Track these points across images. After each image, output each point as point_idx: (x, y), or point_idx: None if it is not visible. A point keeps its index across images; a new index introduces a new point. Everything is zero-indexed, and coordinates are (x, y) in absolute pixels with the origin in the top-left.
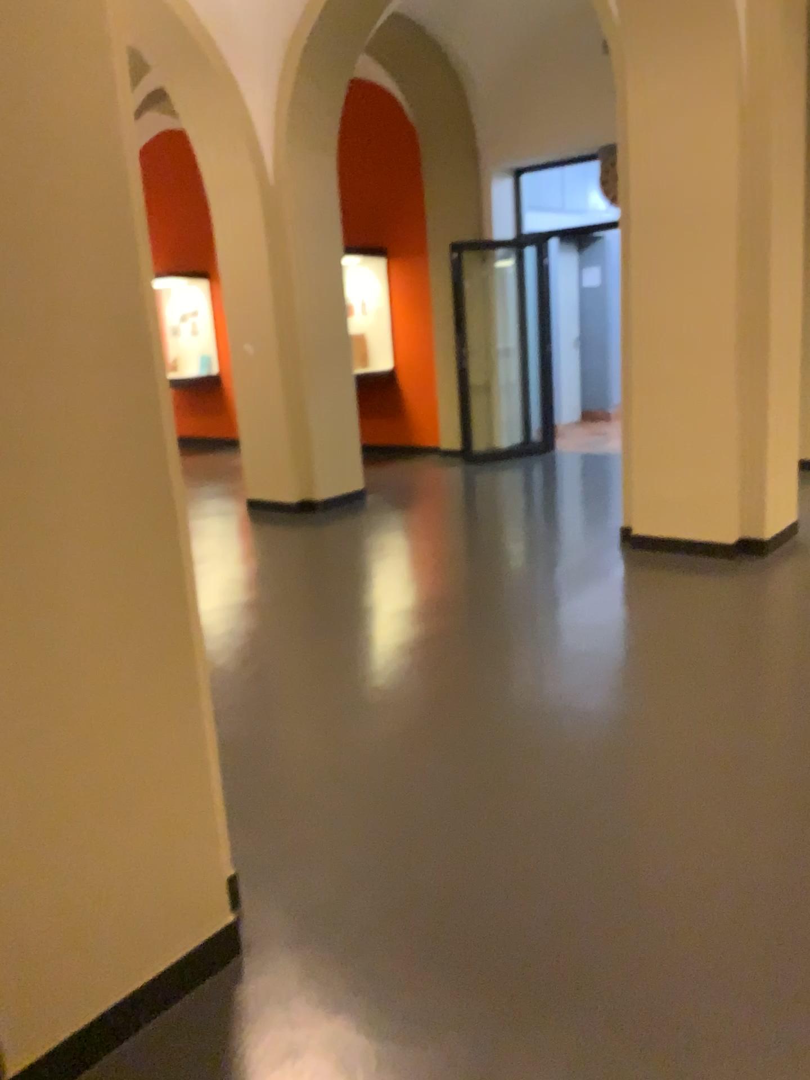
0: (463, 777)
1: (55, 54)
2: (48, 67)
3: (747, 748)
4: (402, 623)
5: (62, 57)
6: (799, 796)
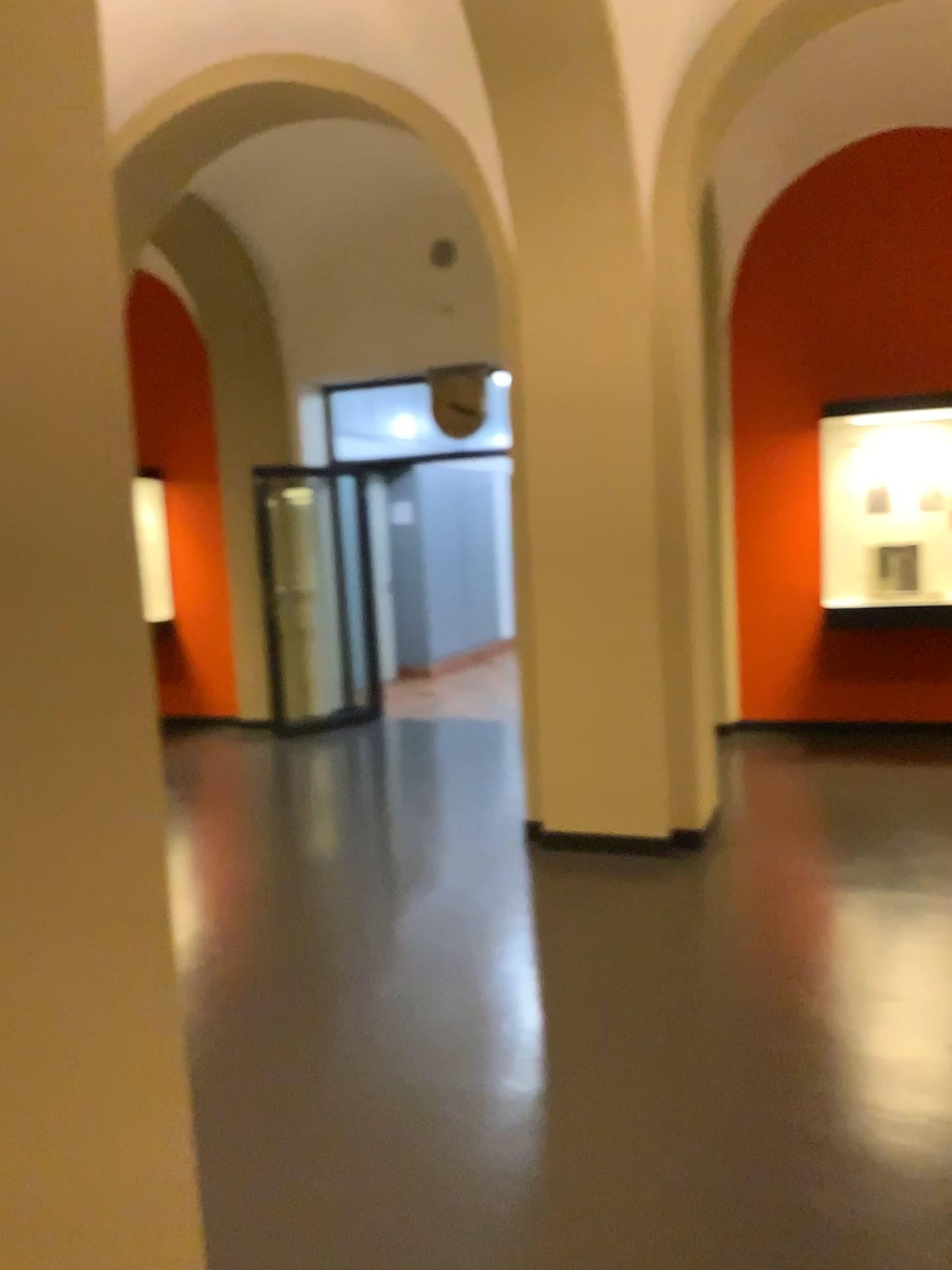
0: (488, 1260)
1: (38, 107)
2: (30, 128)
3: (842, 1144)
4: (283, 989)
5: (50, 116)
6: (949, 1215)
